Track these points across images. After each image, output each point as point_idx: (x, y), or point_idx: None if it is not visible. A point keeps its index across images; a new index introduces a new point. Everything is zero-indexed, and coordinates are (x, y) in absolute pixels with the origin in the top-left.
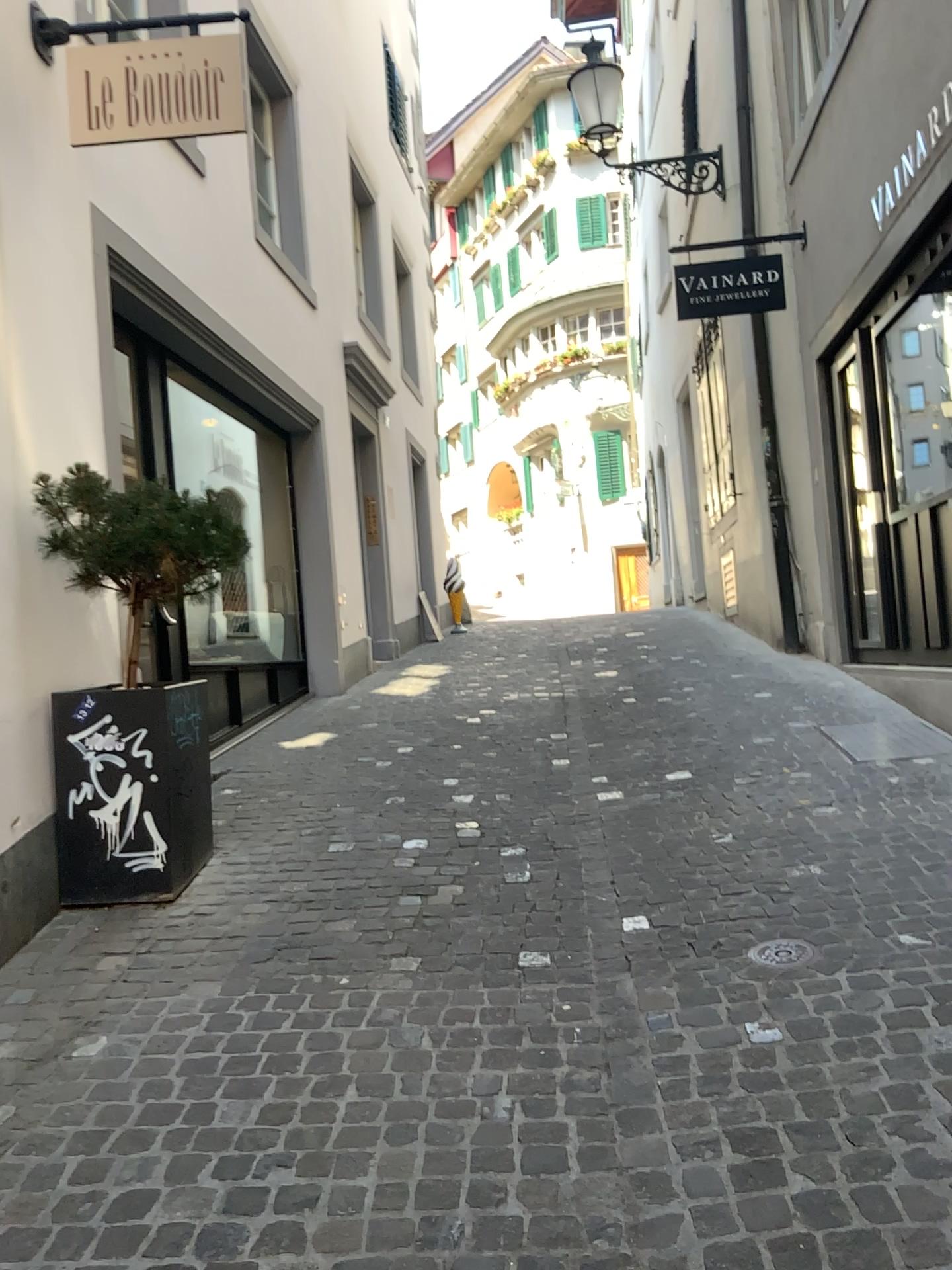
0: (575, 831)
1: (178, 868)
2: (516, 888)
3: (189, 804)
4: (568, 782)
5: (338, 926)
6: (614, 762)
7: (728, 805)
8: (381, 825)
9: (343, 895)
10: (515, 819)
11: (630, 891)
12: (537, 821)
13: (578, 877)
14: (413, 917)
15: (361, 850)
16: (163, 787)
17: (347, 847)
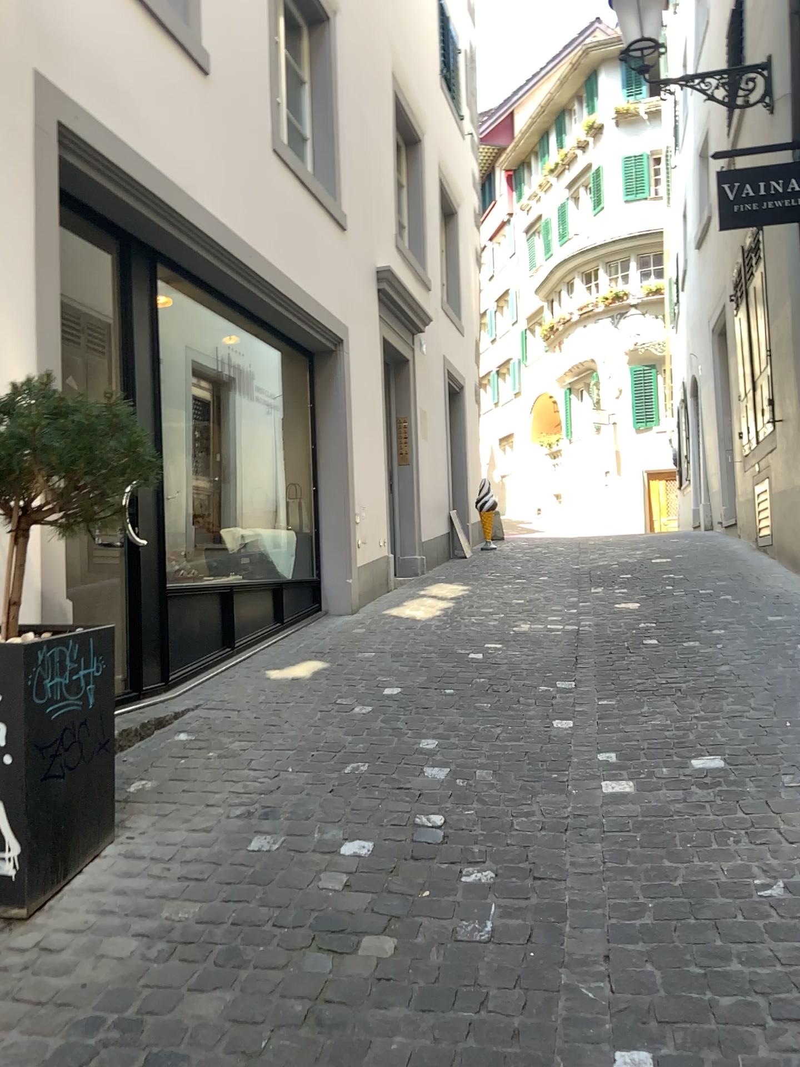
0: (564, 847)
1: (46, 868)
2: (465, 958)
3: (69, 785)
4: (566, 758)
5: (200, 1007)
6: (625, 731)
7: (774, 825)
8: (326, 808)
9: (232, 938)
10: (490, 816)
11: (629, 990)
12: (517, 822)
13: (557, 942)
14: (308, 1000)
15: (287, 851)
16: (26, 767)
17: (273, 842)
